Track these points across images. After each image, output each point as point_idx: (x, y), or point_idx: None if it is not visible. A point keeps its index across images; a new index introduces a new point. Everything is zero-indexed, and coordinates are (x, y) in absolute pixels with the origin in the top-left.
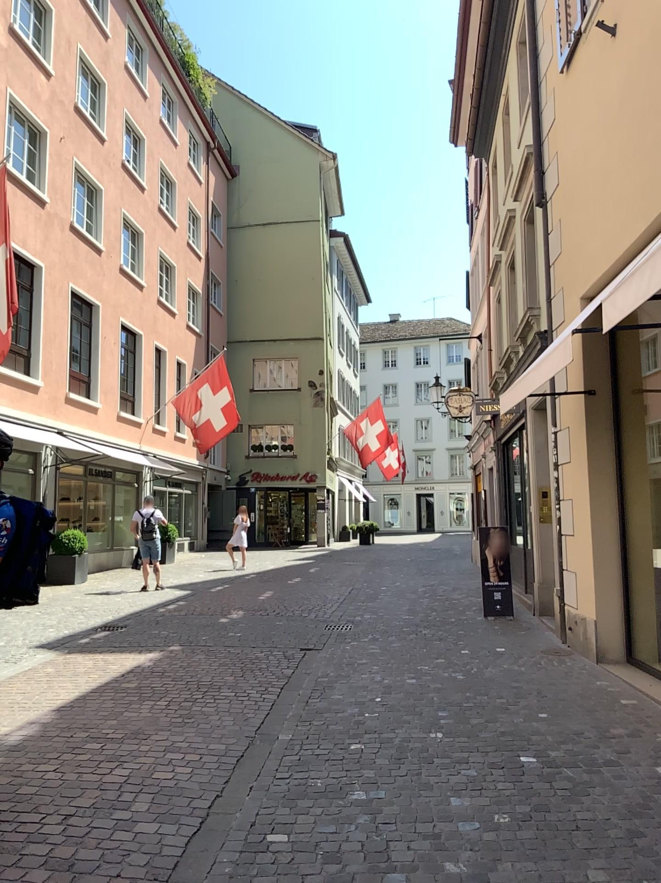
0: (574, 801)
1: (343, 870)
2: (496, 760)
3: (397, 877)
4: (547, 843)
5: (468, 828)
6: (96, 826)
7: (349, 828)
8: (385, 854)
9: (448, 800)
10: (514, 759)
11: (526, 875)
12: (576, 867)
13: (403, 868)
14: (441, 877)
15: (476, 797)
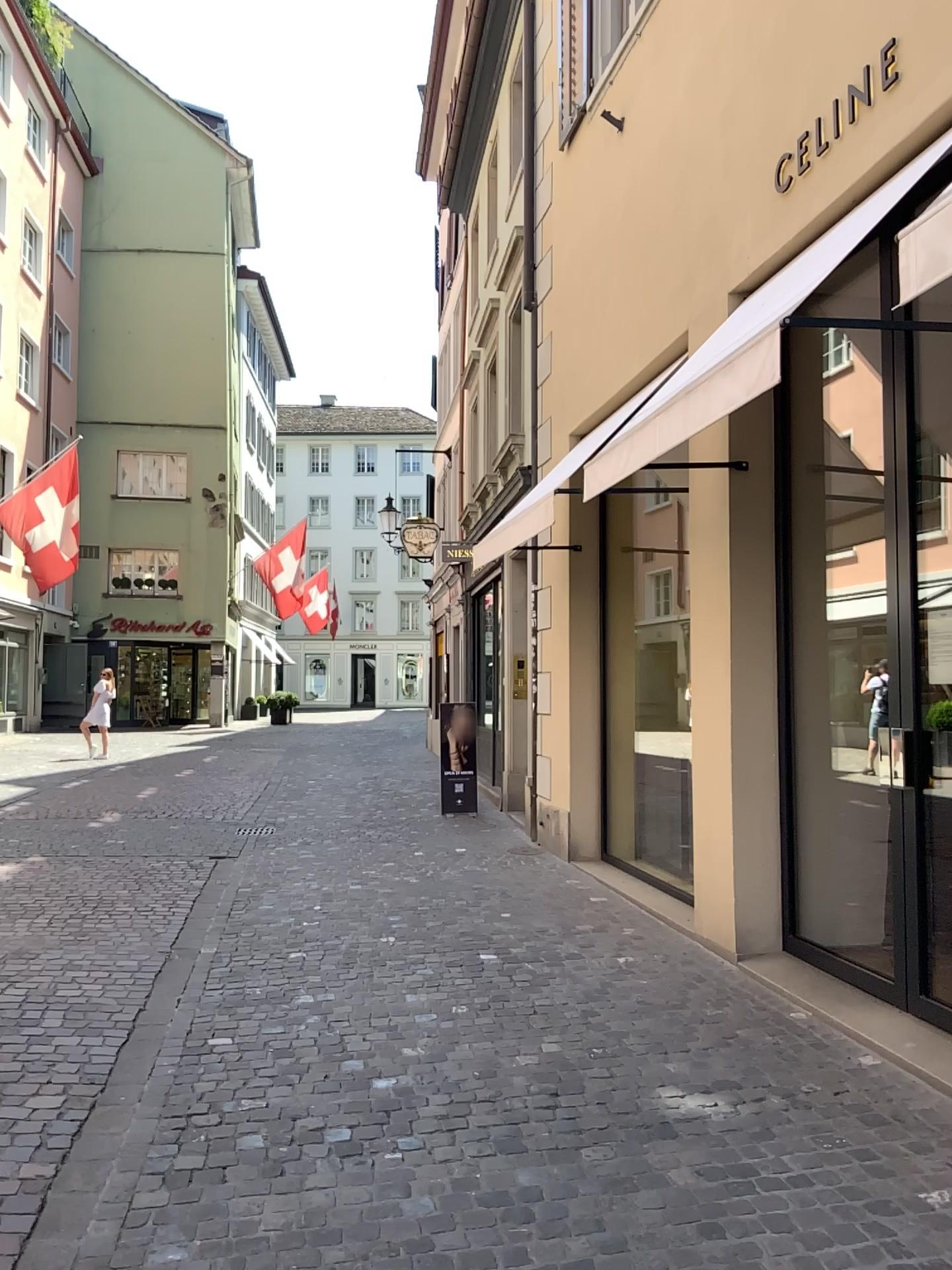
0: (533, 989)
1: (298, 1060)
2: (455, 958)
3: (355, 1061)
4: (504, 1024)
5: (425, 1018)
6: (6, 1041)
7: (300, 1026)
8: (341, 1044)
9: (404, 997)
10: (474, 957)
11: (483, 1050)
12: (531, 1040)
13: (361, 1054)
14: (400, 1058)
15: (434, 993)
